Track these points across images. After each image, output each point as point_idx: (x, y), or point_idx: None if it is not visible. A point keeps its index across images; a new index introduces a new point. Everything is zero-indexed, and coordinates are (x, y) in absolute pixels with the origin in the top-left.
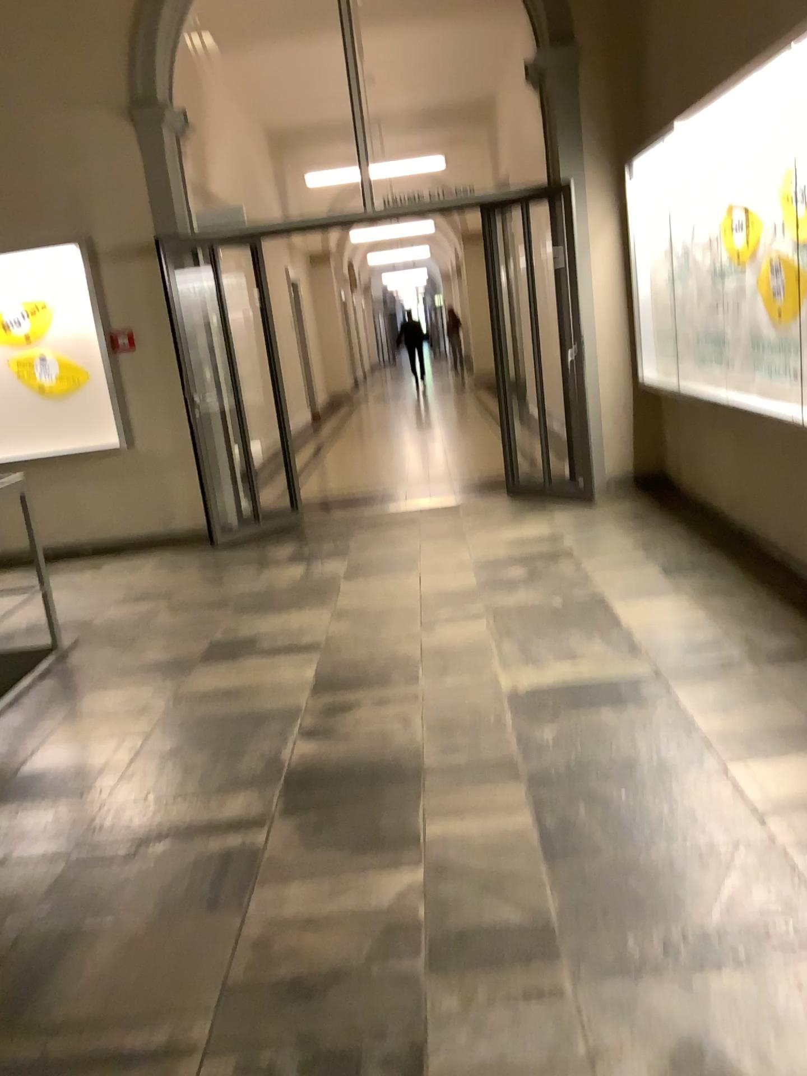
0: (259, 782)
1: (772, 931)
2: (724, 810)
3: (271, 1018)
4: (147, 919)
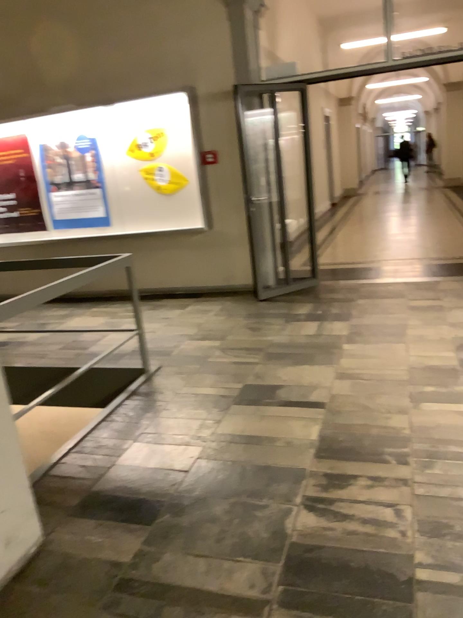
0: (263, 556)
1: None
2: None
3: None
4: None
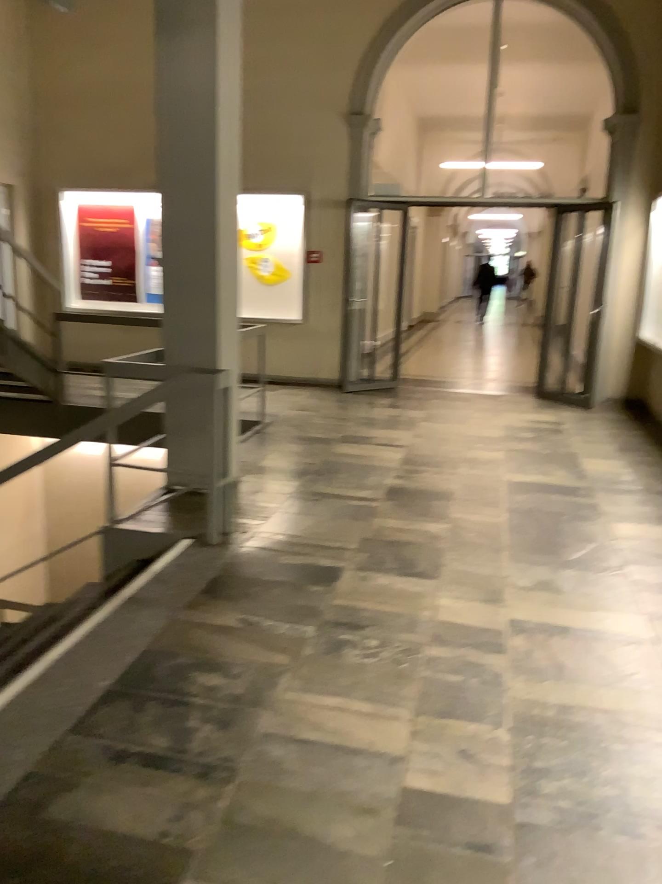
0: (375, 488)
1: (597, 566)
2: (597, 533)
3: (382, 549)
4: (327, 519)
